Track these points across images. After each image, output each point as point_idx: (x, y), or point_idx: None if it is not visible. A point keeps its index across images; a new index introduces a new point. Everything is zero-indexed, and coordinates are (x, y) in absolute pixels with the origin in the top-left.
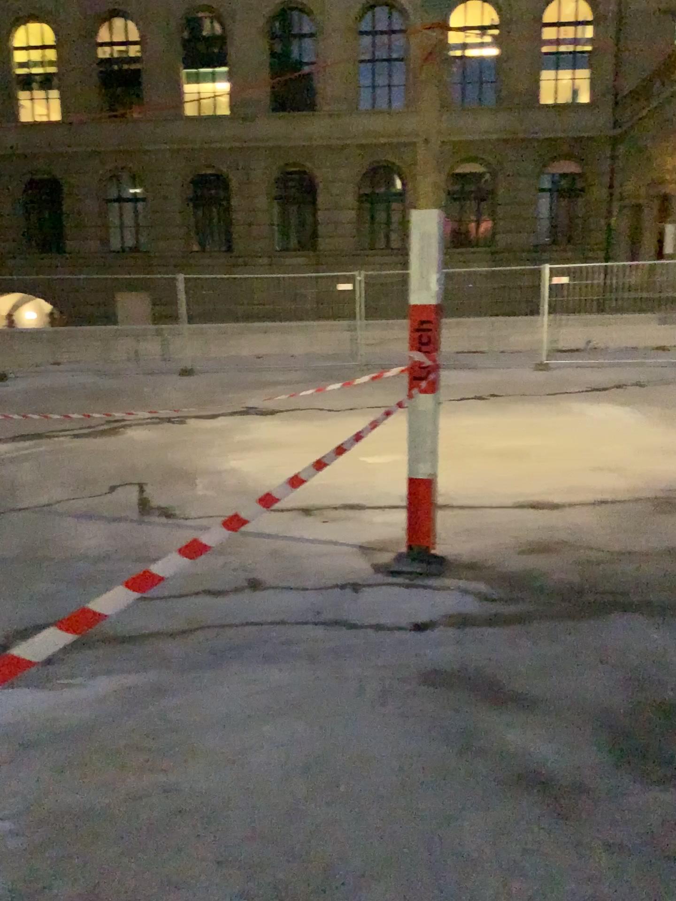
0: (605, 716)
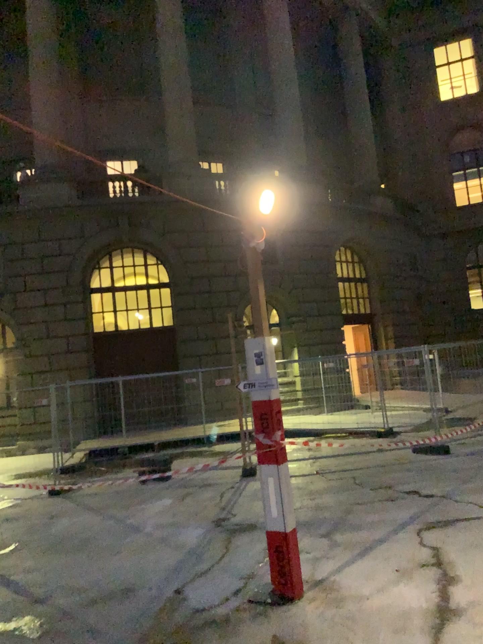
0: (55, 616)
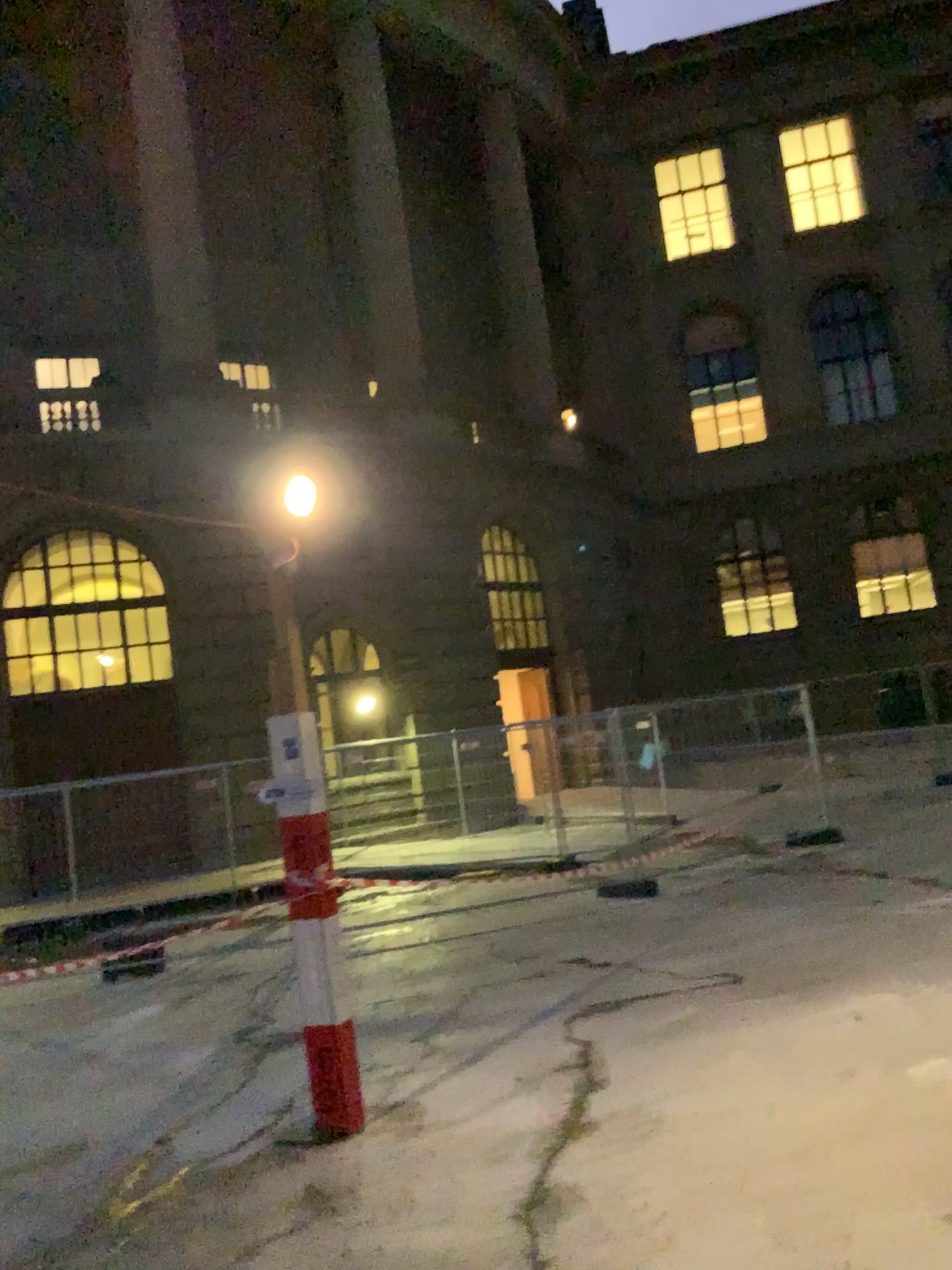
0: None
